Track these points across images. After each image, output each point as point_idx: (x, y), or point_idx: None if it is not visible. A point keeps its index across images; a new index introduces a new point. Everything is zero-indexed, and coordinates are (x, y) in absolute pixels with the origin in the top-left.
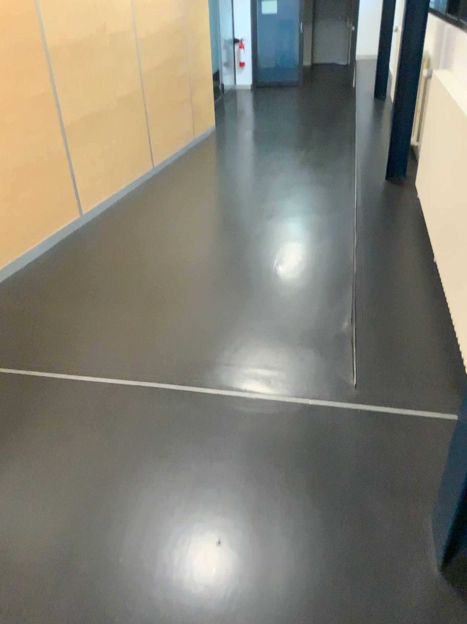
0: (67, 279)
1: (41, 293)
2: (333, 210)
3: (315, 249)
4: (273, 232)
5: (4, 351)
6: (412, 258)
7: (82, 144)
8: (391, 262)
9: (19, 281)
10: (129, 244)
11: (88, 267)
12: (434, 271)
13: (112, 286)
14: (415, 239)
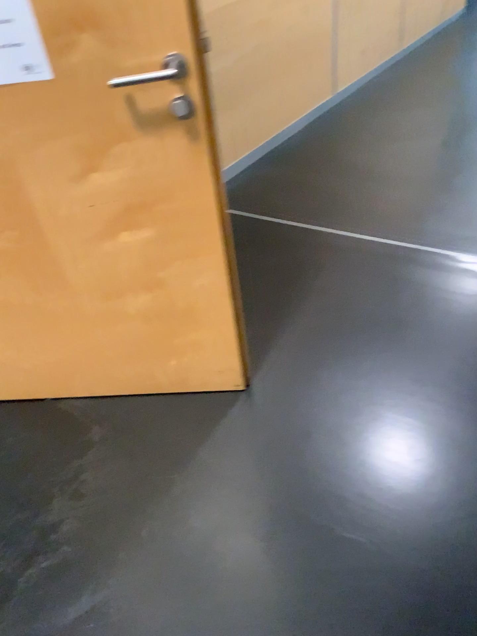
0: (329, 154)
1: (307, 165)
2: None
3: None
4: None
5: (284, 209)
6: None
7: (347, 18)
8: None
9: (284, 152)
10: (386, 127)
11: (347, 145)
12: None
13: (376, 164)
14: None
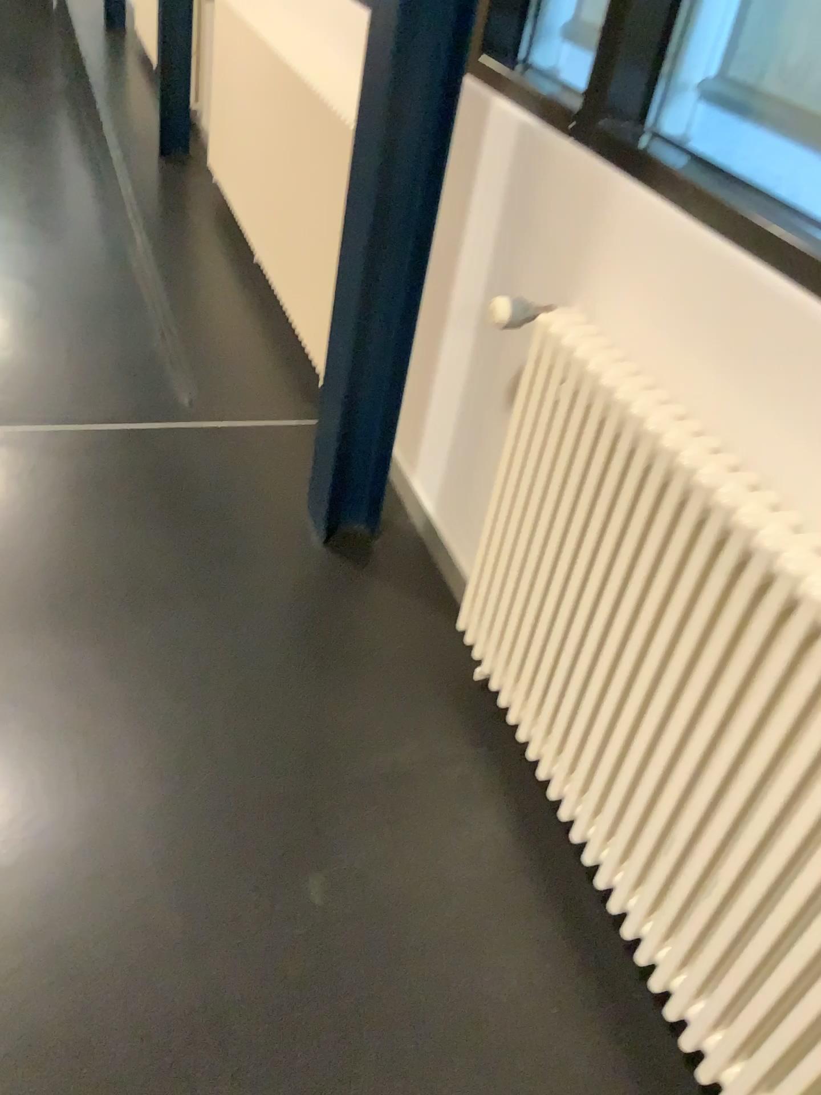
0: None
1: None
2: (88, 204)
3: (78, 256)
4: (0, 234)
5: None
6: (227, 261)
7: None
8: (199, 267)
9: None
10: None
11: None
12: (259, 275)
13: None
14: (225, 237)
